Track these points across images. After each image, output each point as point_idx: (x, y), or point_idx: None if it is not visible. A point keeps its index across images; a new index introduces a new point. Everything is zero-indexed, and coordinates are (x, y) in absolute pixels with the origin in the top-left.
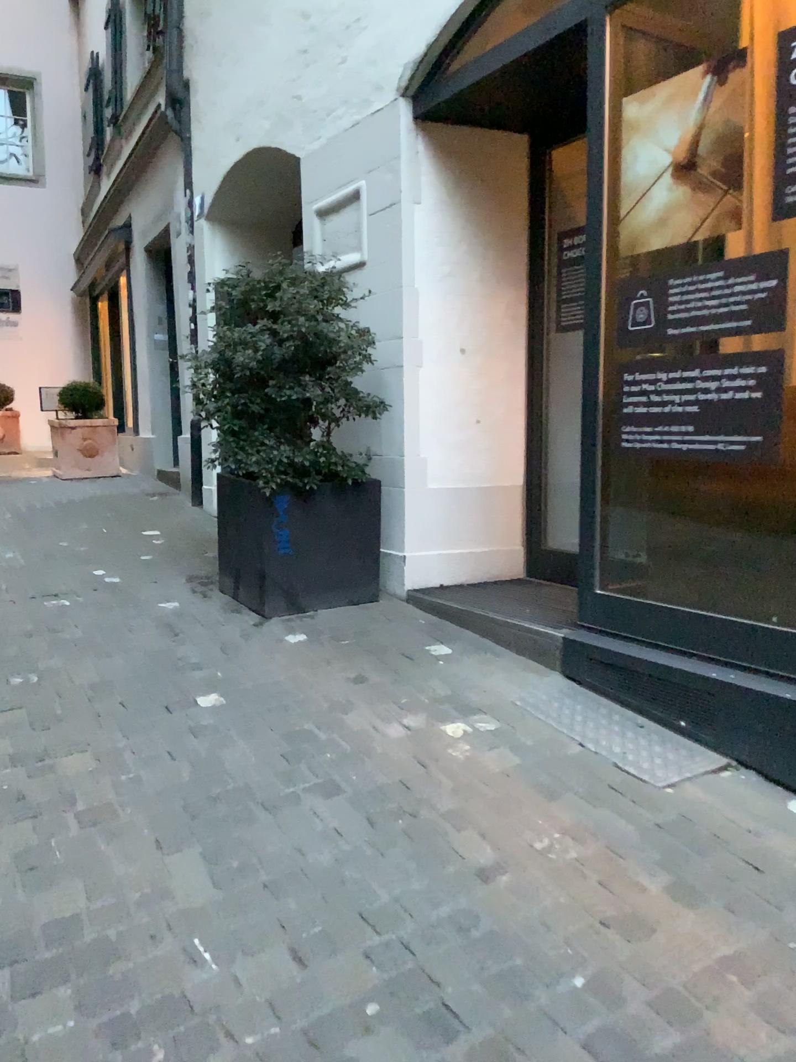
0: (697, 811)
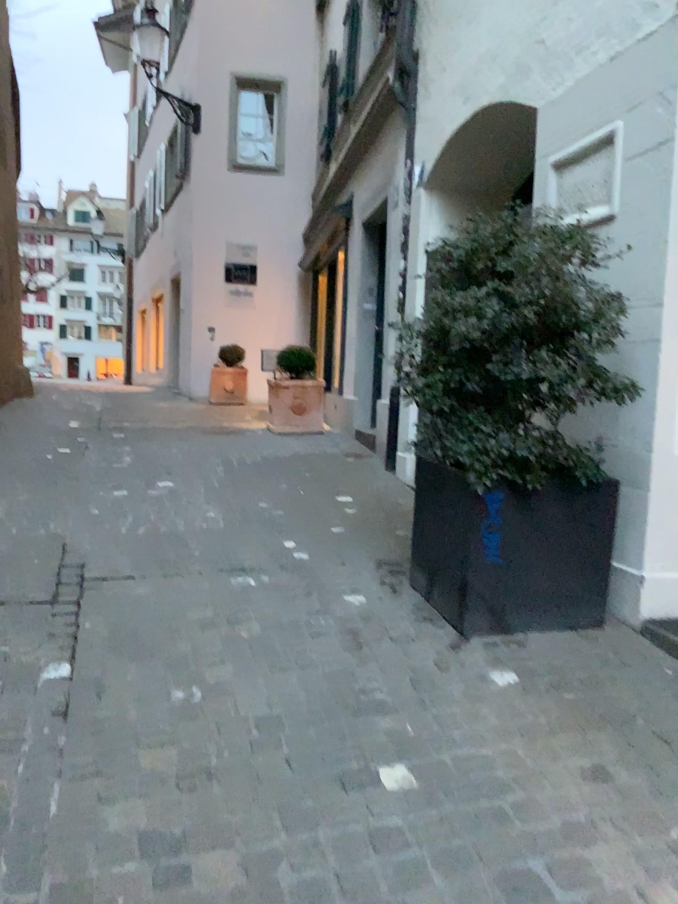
0: None
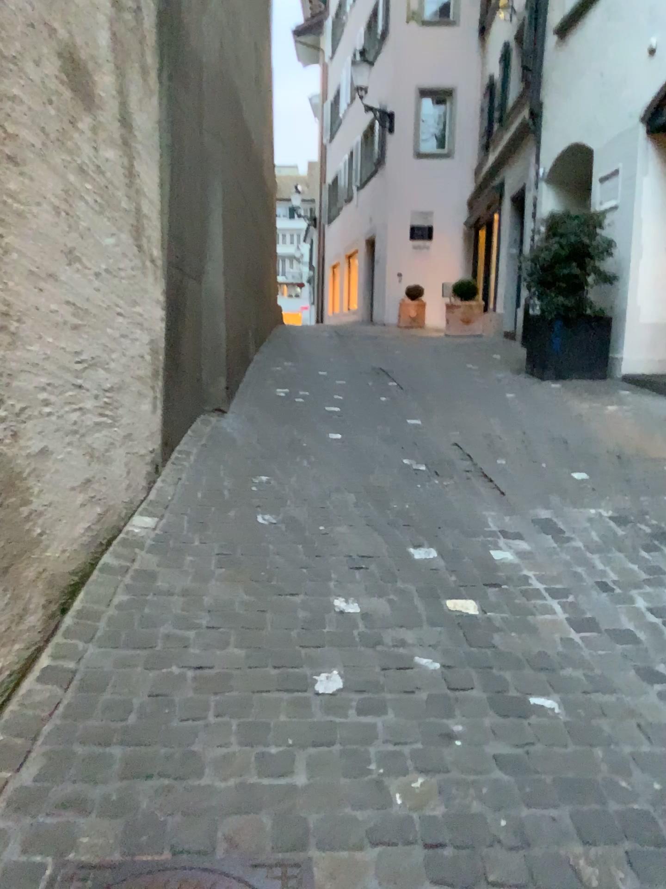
0: None
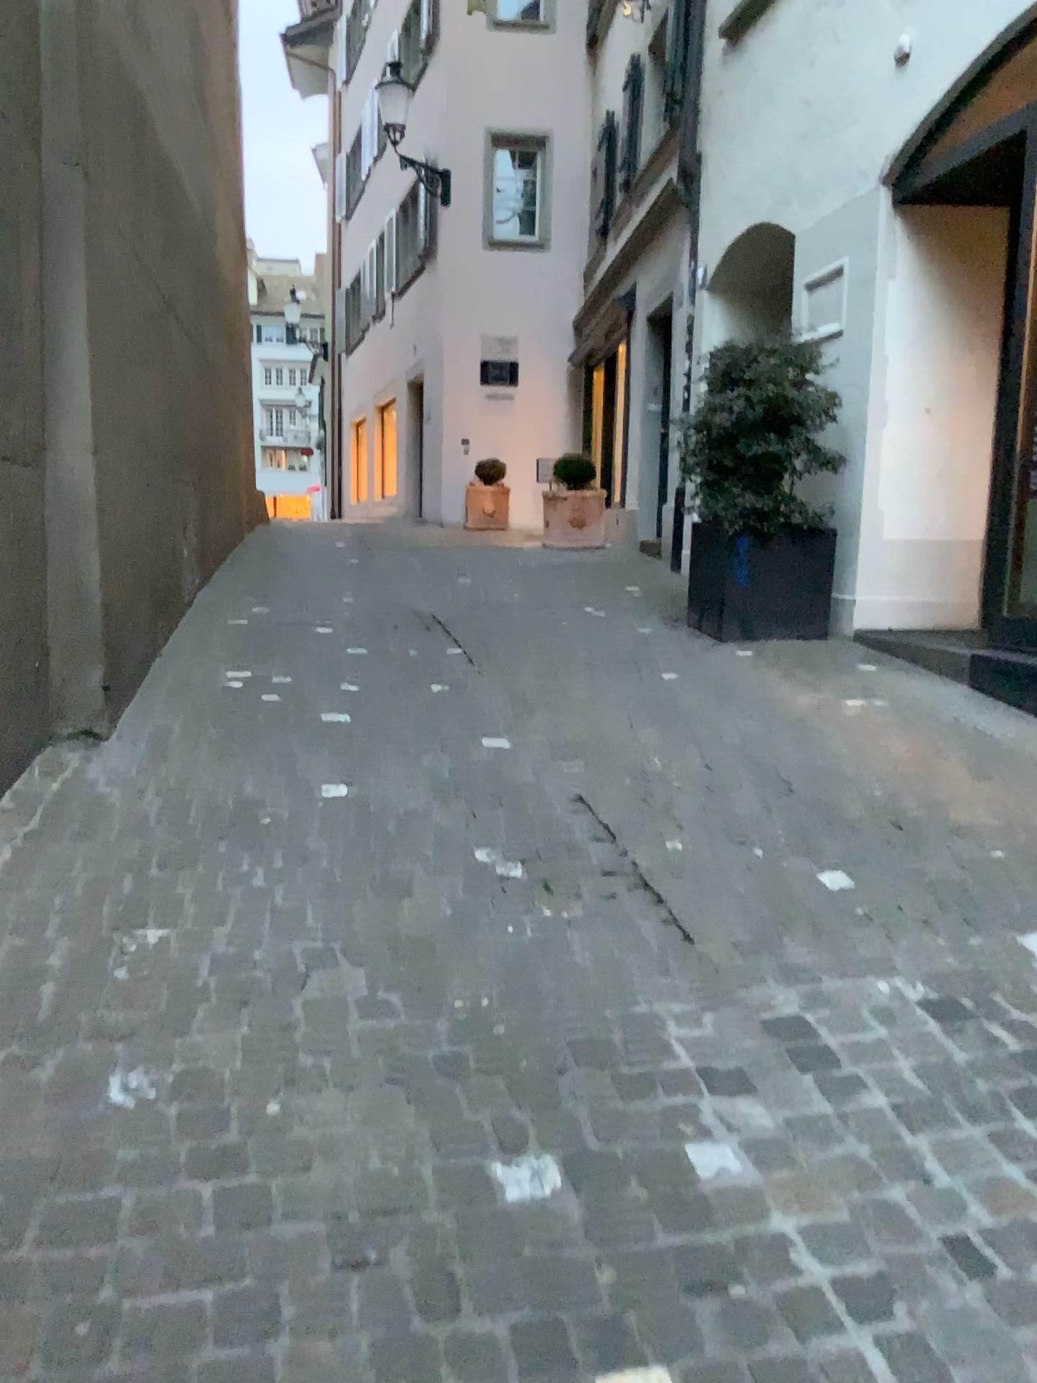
0: (1020, 749)
